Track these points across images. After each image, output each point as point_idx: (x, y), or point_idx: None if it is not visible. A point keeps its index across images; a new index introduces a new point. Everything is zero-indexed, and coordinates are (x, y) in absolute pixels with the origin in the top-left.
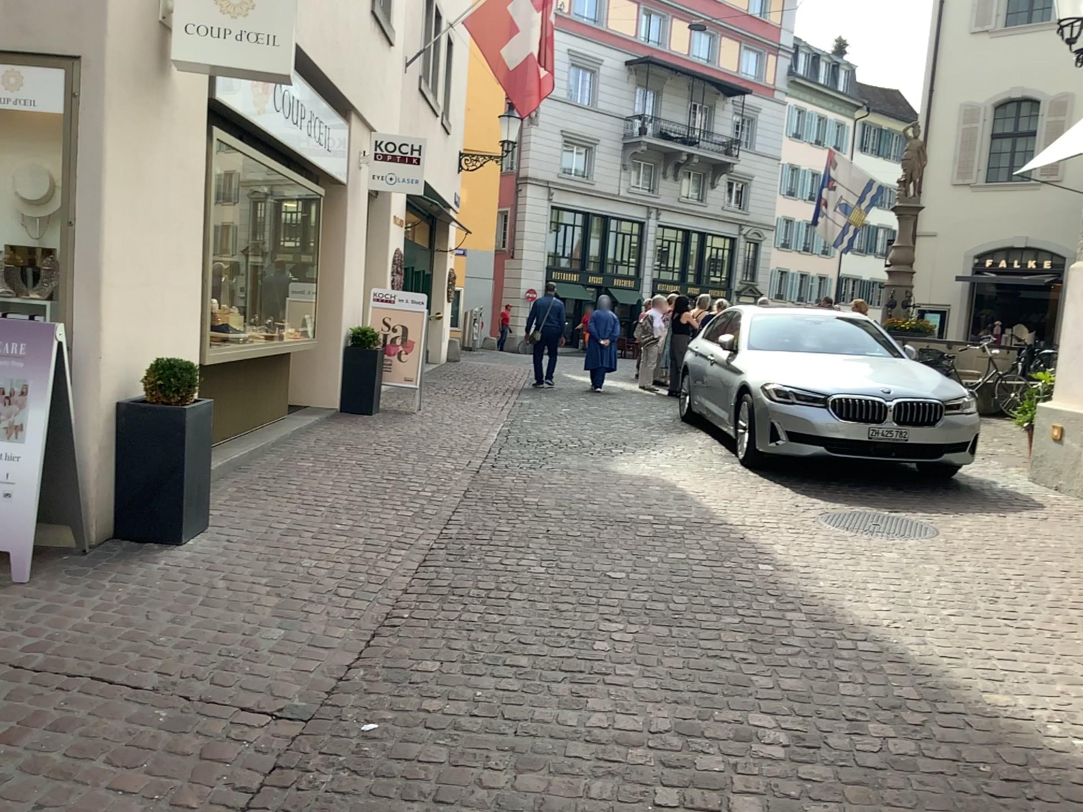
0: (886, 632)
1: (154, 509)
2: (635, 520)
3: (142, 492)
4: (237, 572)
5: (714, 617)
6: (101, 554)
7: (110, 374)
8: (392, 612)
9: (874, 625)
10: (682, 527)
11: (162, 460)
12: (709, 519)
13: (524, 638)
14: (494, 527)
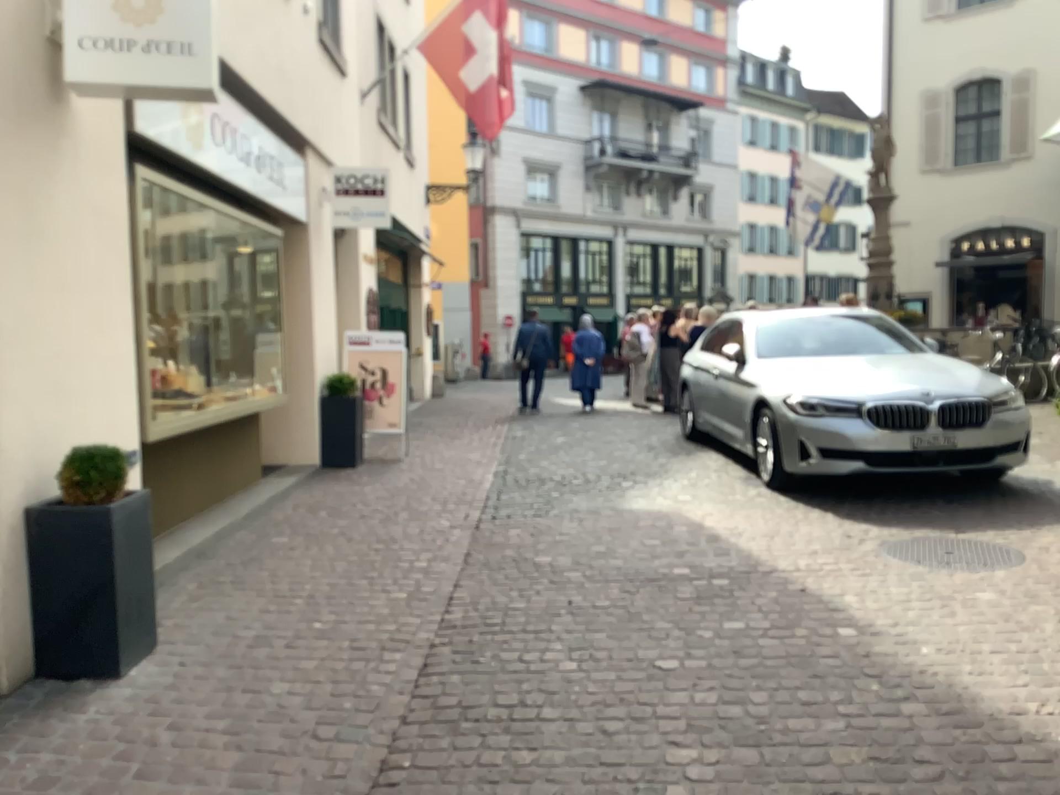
0: (1044, 726)
1: (79, 640)
2: (671, 579)
3: (62, 620)
4: (187, 716)
5: (812, 725)
6: (10, 710)
7: (8, 476)
8: (389, 760)
9: (1022, 715)
10: (729, 582)
11: (84, 576)
12: (757, 567)
13: (569, 787)
14: (506, 606)
